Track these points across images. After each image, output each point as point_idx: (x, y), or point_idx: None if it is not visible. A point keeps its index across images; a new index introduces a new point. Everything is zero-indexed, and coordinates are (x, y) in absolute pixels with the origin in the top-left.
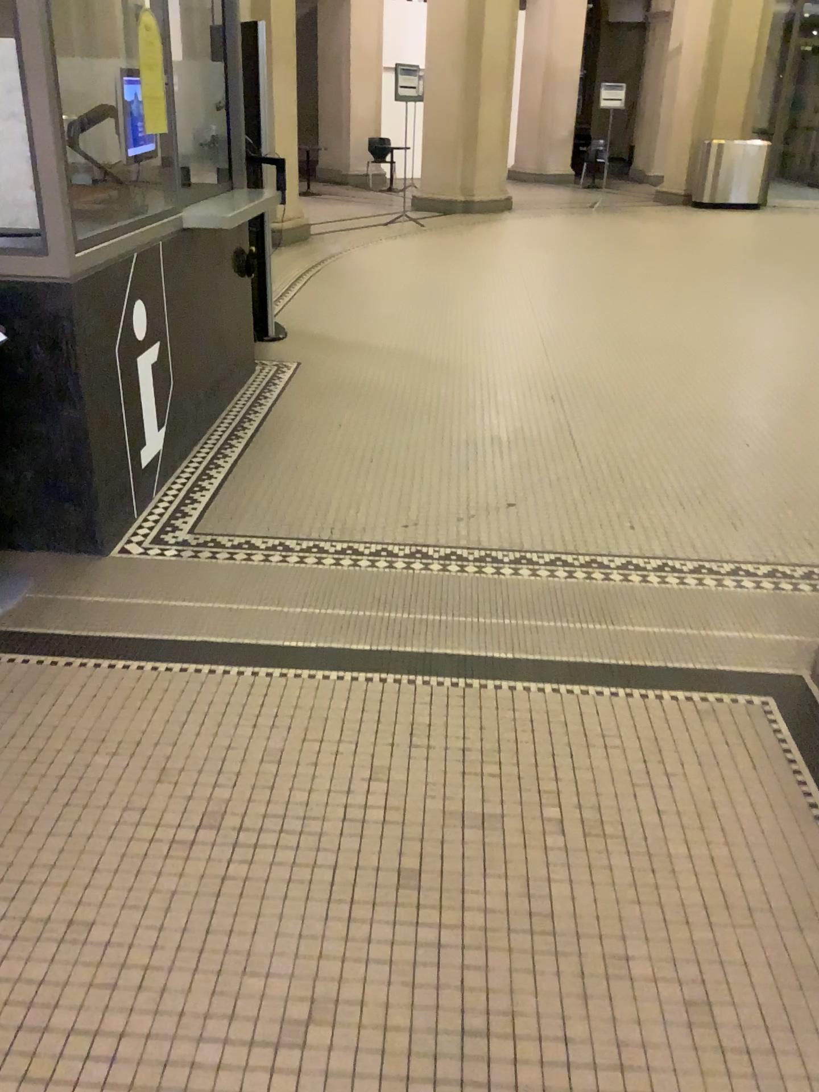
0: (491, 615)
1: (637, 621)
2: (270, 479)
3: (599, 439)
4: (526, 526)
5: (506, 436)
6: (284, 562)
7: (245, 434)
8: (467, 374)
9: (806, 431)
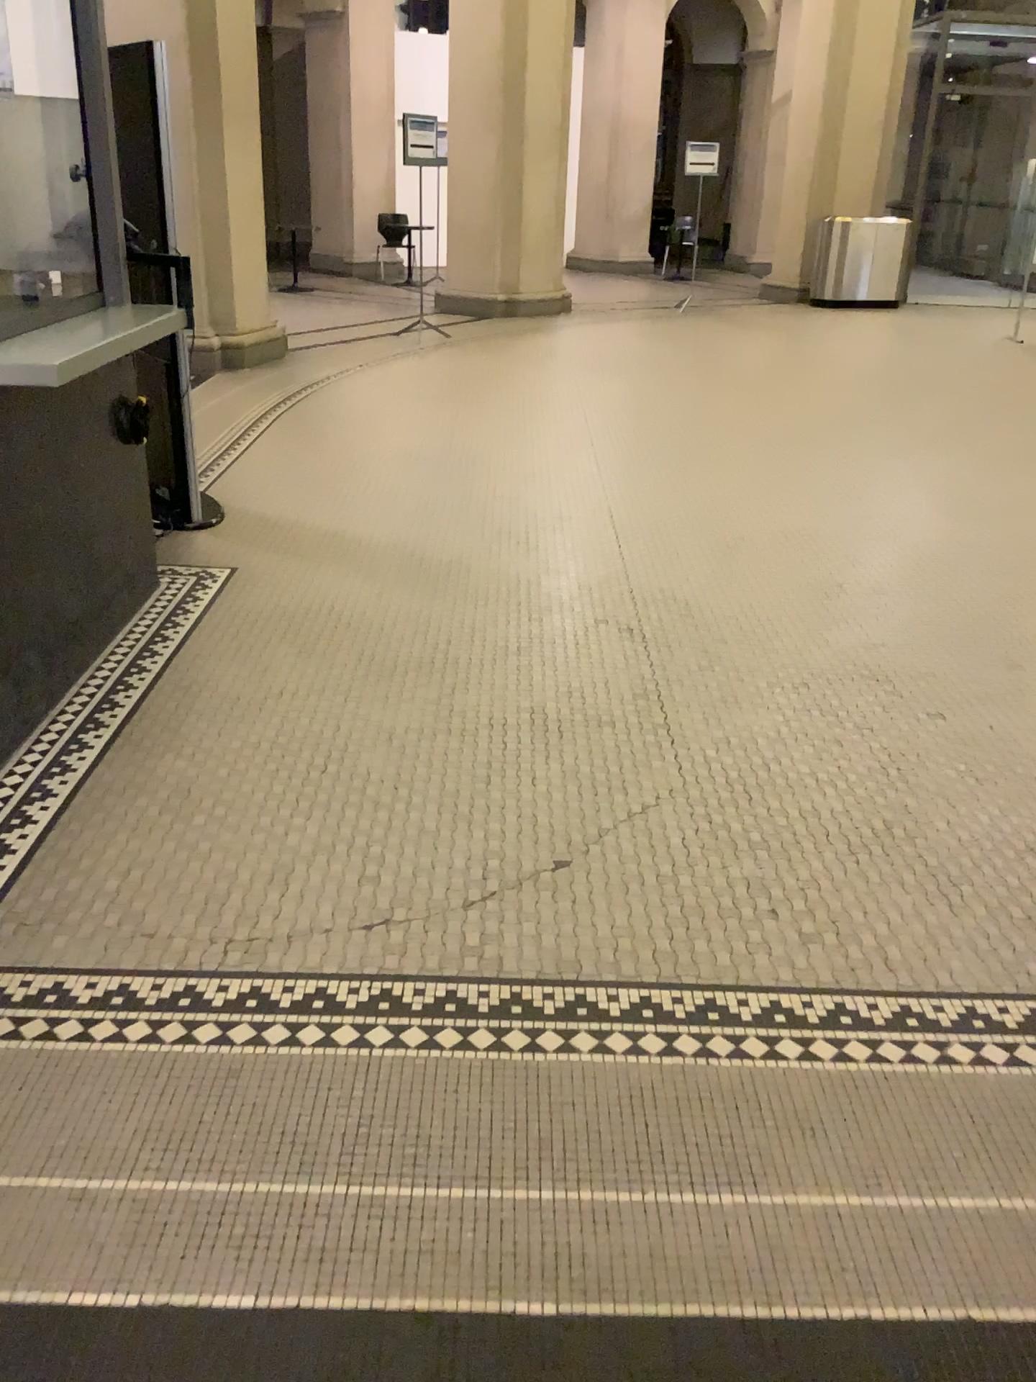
0: (508, 1184)
1: (795, 1183)
2: (132, 823)
3: (703, 716)
4: (581, 924)
5: (551, 712)
6: (116, 1042)
7: (110, 722)
8: (493, 589)
9: (1029, 689)
